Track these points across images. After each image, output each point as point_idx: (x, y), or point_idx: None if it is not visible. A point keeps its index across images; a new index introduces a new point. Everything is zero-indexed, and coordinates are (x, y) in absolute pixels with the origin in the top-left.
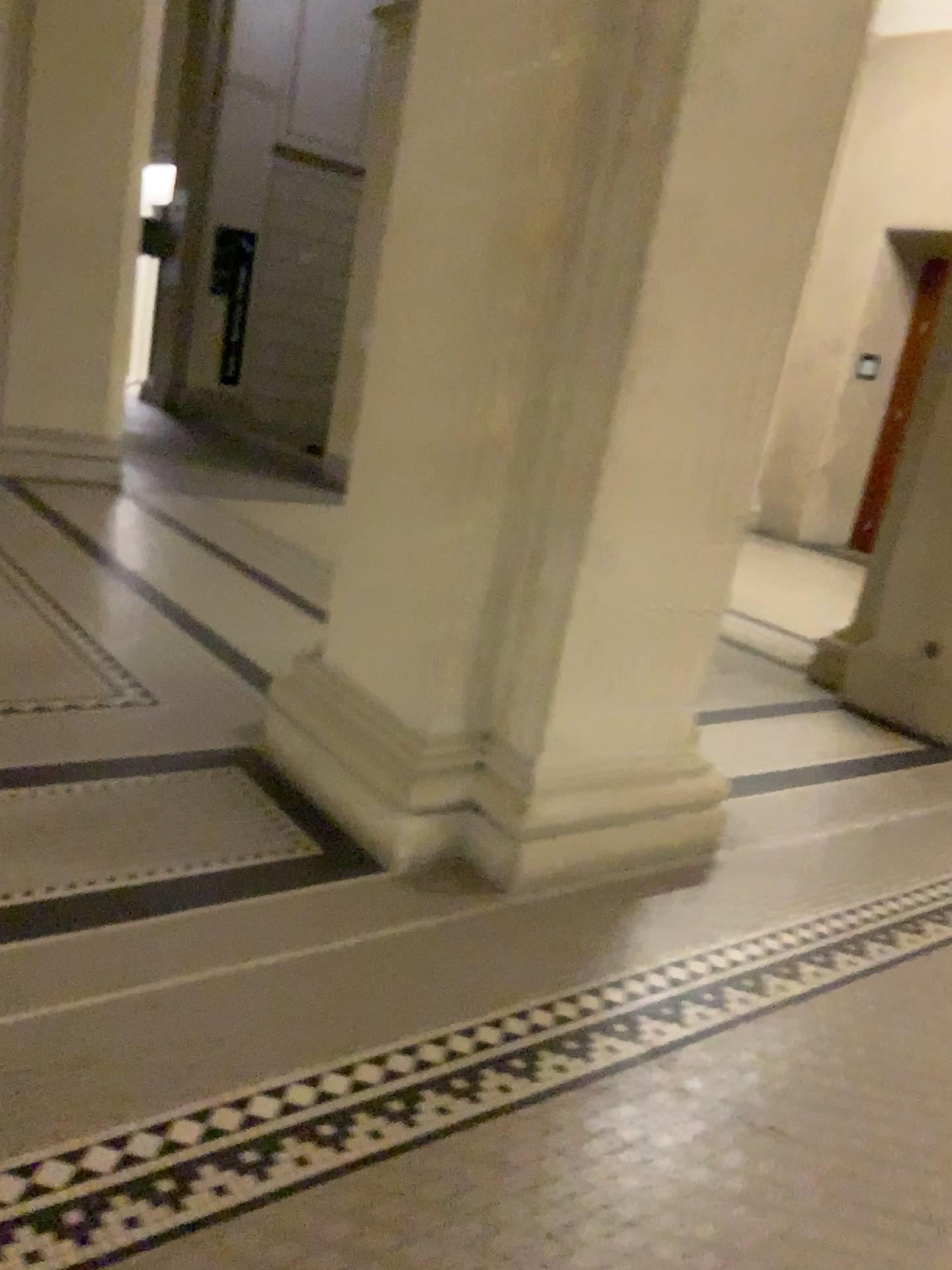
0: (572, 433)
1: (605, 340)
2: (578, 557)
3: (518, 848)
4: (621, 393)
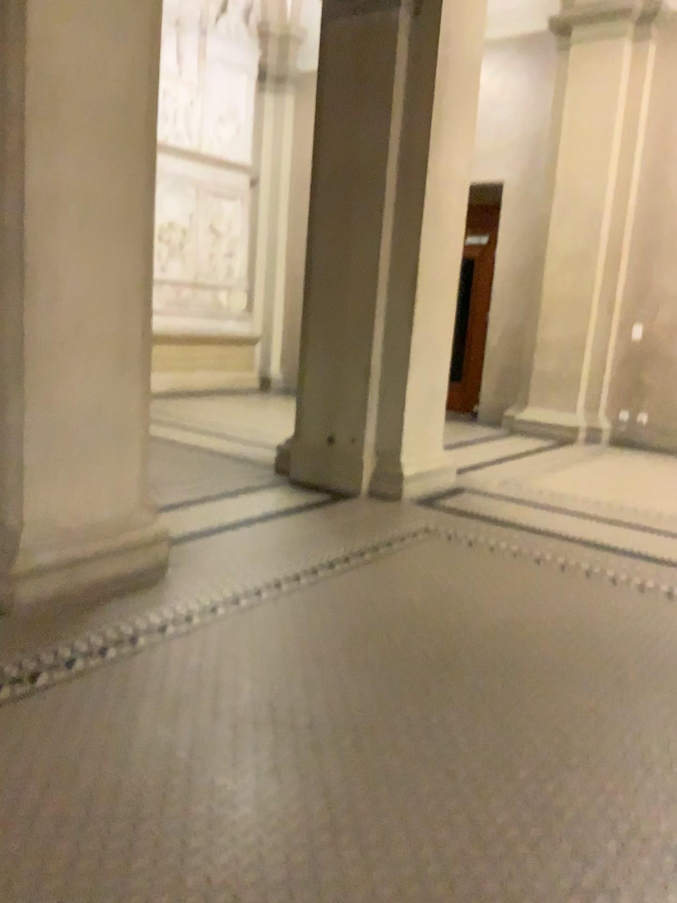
0: (9, 335)
1: (14, 280)
2: (26, 406)
3: (18, 583)
4: (30, 309)
